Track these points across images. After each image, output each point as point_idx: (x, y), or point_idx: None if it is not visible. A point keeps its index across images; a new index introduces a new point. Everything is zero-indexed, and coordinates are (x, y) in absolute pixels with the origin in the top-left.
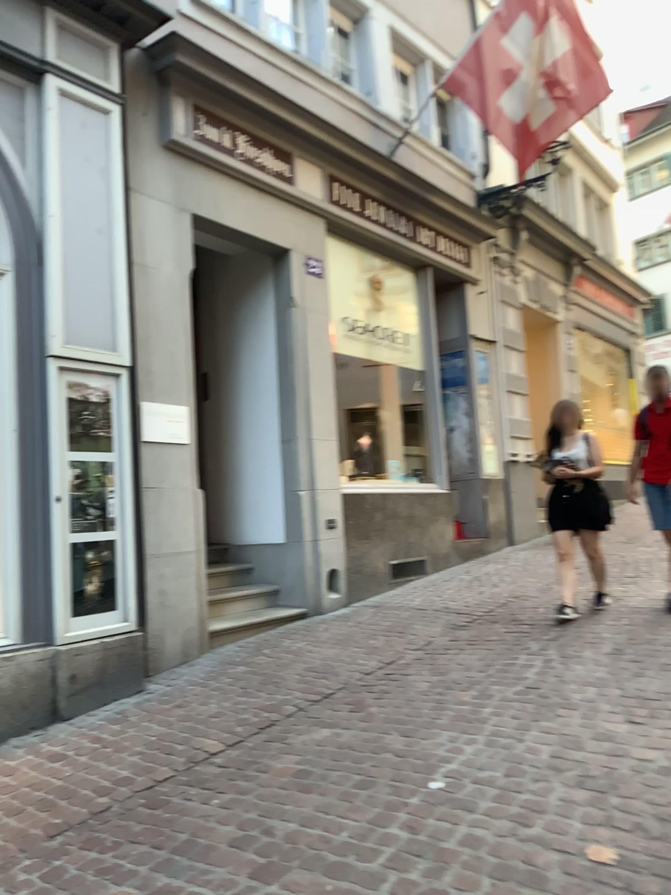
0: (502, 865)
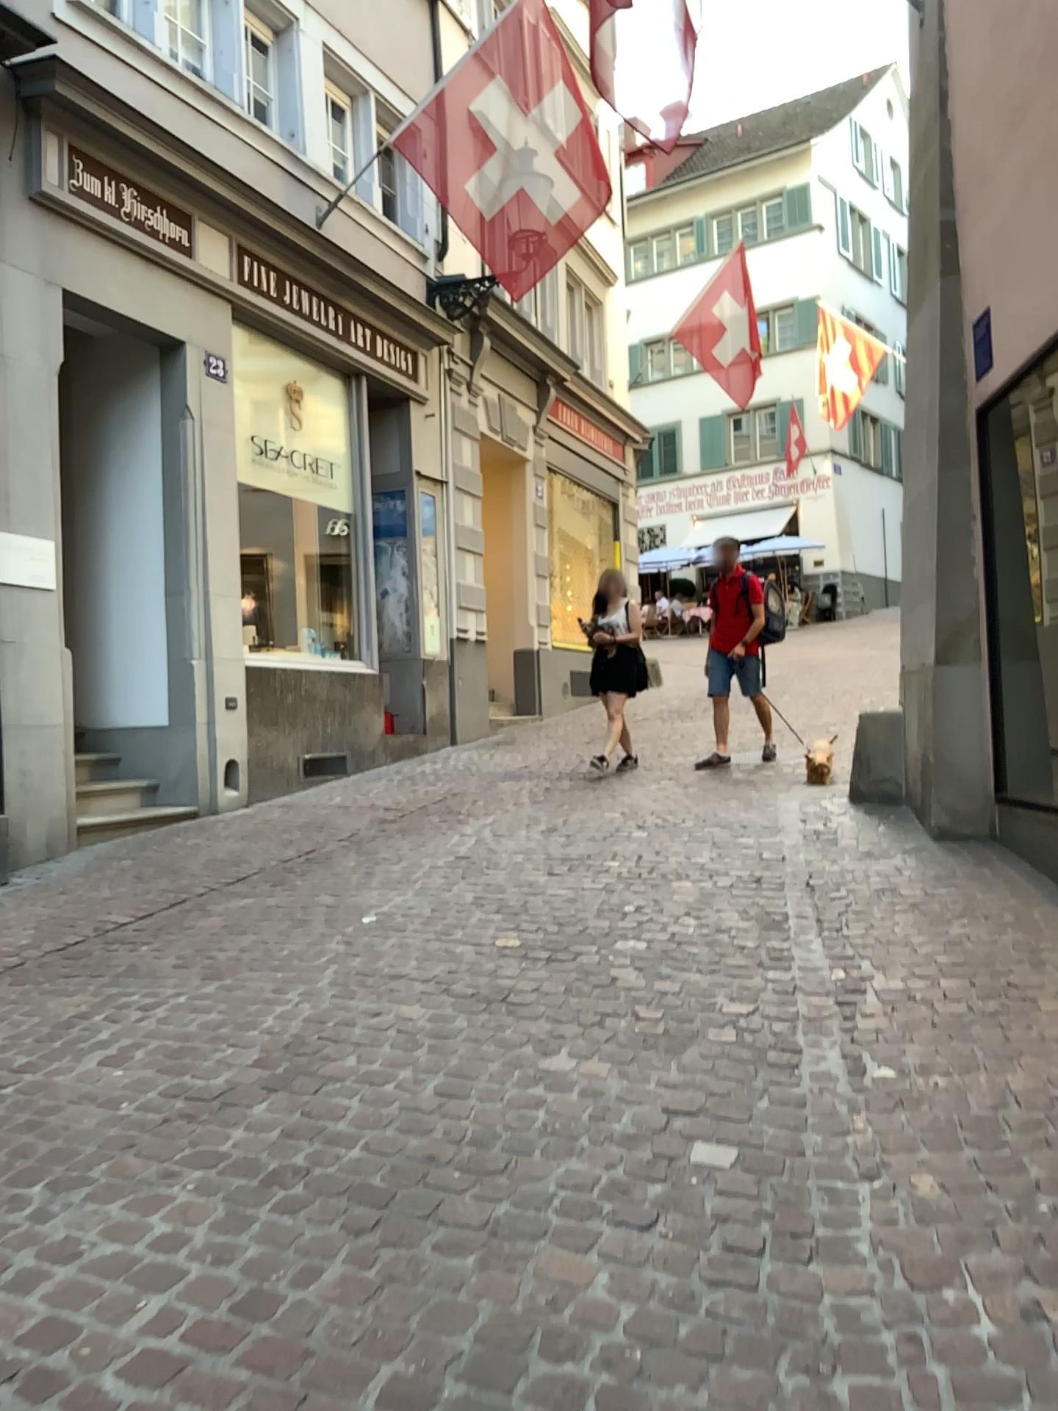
0: (426, 951)
